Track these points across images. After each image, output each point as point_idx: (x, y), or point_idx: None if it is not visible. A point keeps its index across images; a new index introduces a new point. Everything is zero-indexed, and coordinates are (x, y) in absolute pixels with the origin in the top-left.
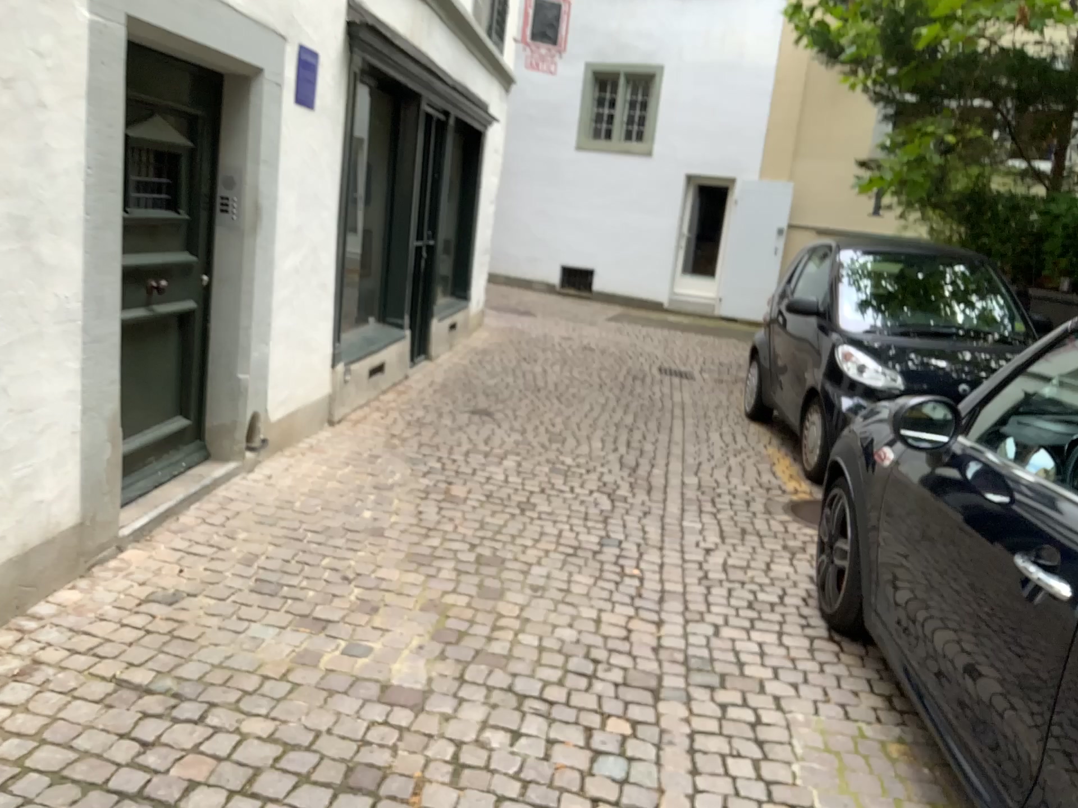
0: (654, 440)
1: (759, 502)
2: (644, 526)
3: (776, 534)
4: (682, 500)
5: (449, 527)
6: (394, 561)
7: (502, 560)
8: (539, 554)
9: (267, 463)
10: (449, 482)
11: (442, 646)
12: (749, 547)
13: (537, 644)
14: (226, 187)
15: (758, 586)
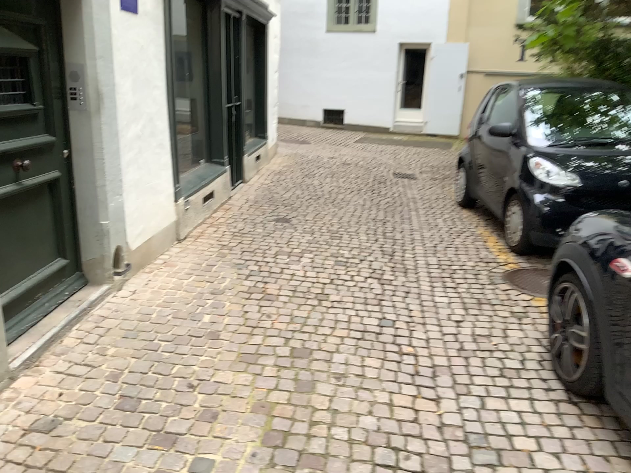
0: (402, 230)
1: (484, 276)
2: (409, 307)
3: (504, 304)
4: (431, 279)
5: (268, 325)
6: (228, 365)
7: (310, 353)
8: (337, 343)
9: (131, 283)
10: (265, 283)
11: (272, 453)
12: (488, 318)
13: (348, 440)
14: (72, 81)
15: (504, 356)
